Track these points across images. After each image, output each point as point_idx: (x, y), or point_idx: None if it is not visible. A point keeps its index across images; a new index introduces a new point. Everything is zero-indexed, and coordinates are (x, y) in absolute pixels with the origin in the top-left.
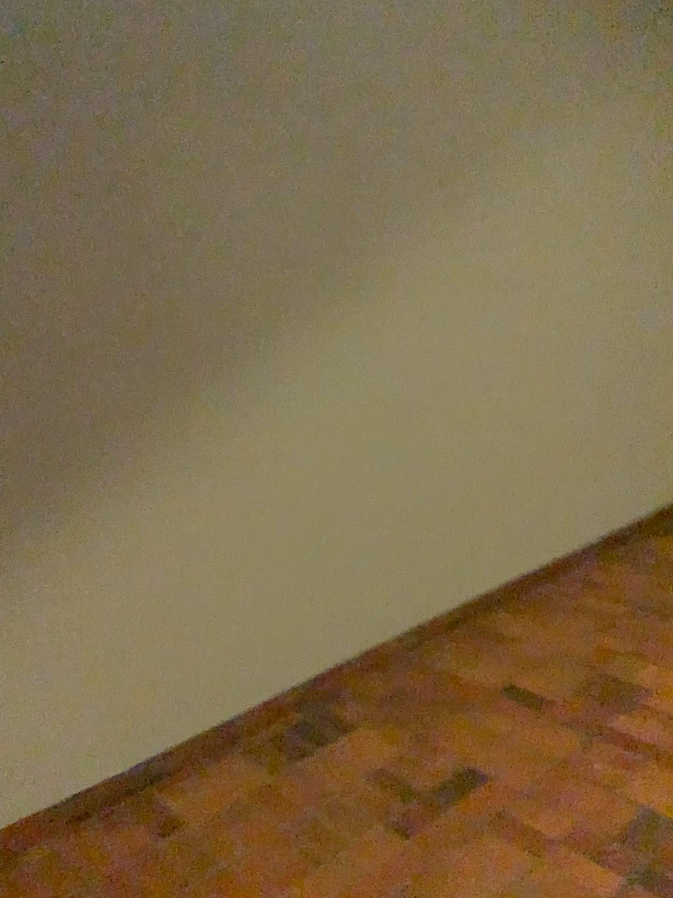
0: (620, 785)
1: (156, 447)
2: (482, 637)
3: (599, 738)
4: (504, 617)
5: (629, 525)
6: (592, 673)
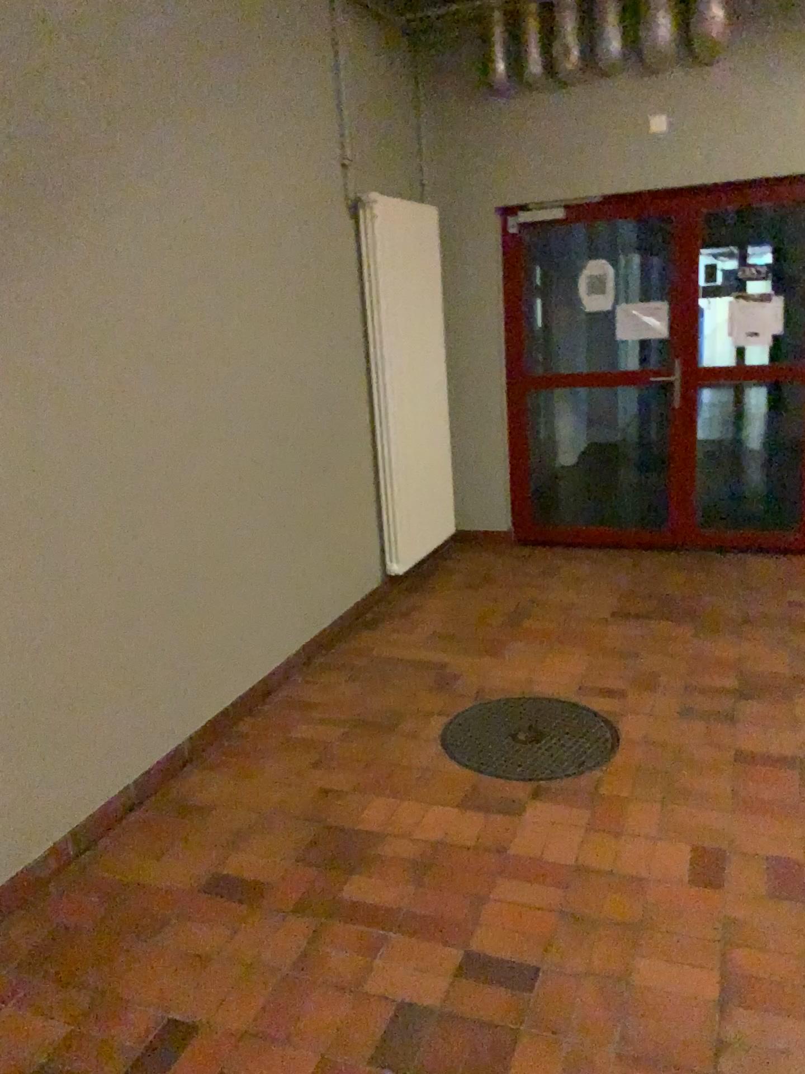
0: (367, 975)
1: None
2: (171, 814)
3: (335, 917)
4: (197, 778)
5: (333, 621)
6: (315, 827)
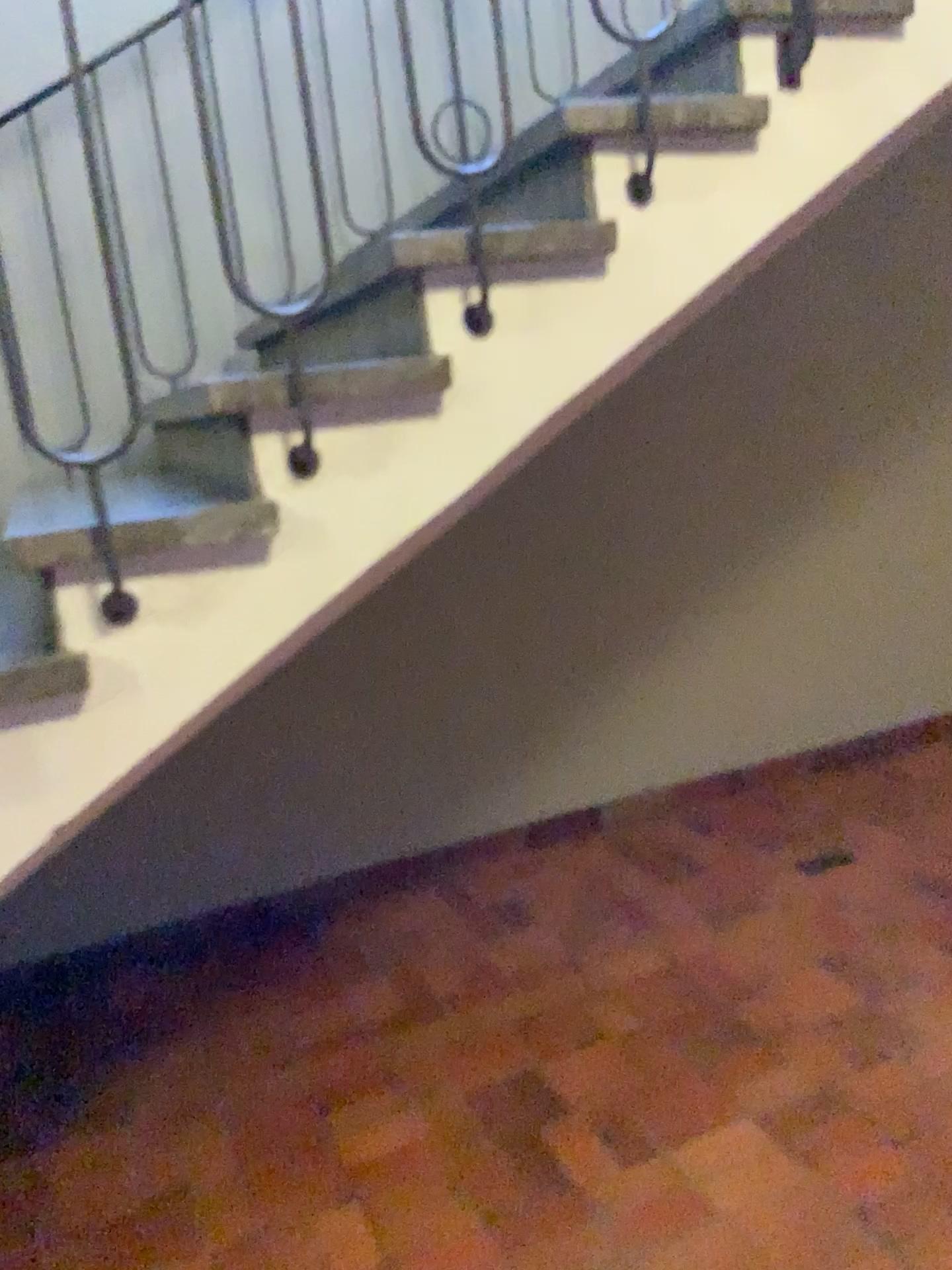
0: None
1: (876, 470)
2: None
3: None
4: None
5: None
6: None
